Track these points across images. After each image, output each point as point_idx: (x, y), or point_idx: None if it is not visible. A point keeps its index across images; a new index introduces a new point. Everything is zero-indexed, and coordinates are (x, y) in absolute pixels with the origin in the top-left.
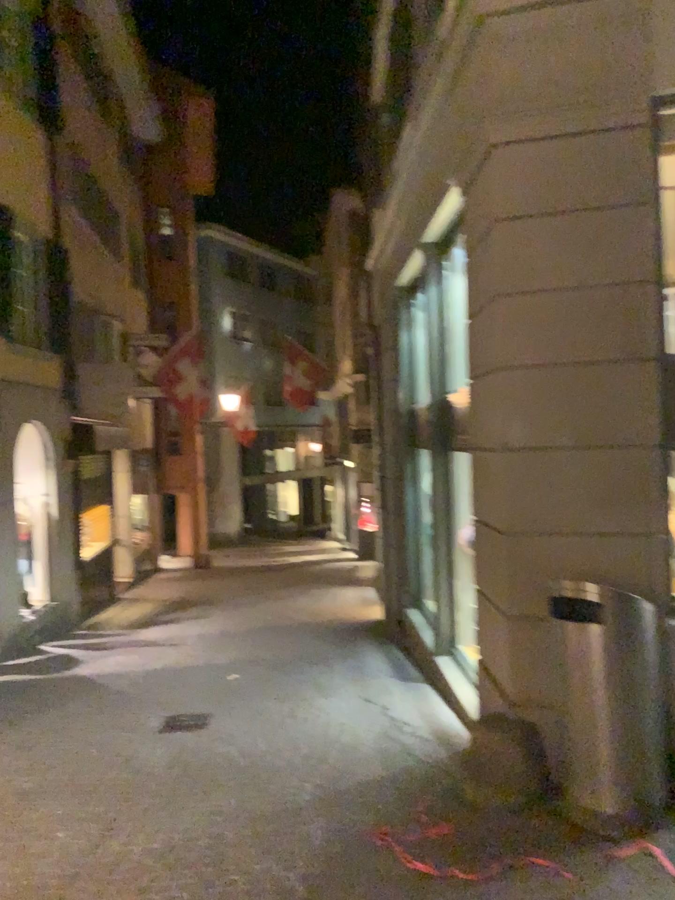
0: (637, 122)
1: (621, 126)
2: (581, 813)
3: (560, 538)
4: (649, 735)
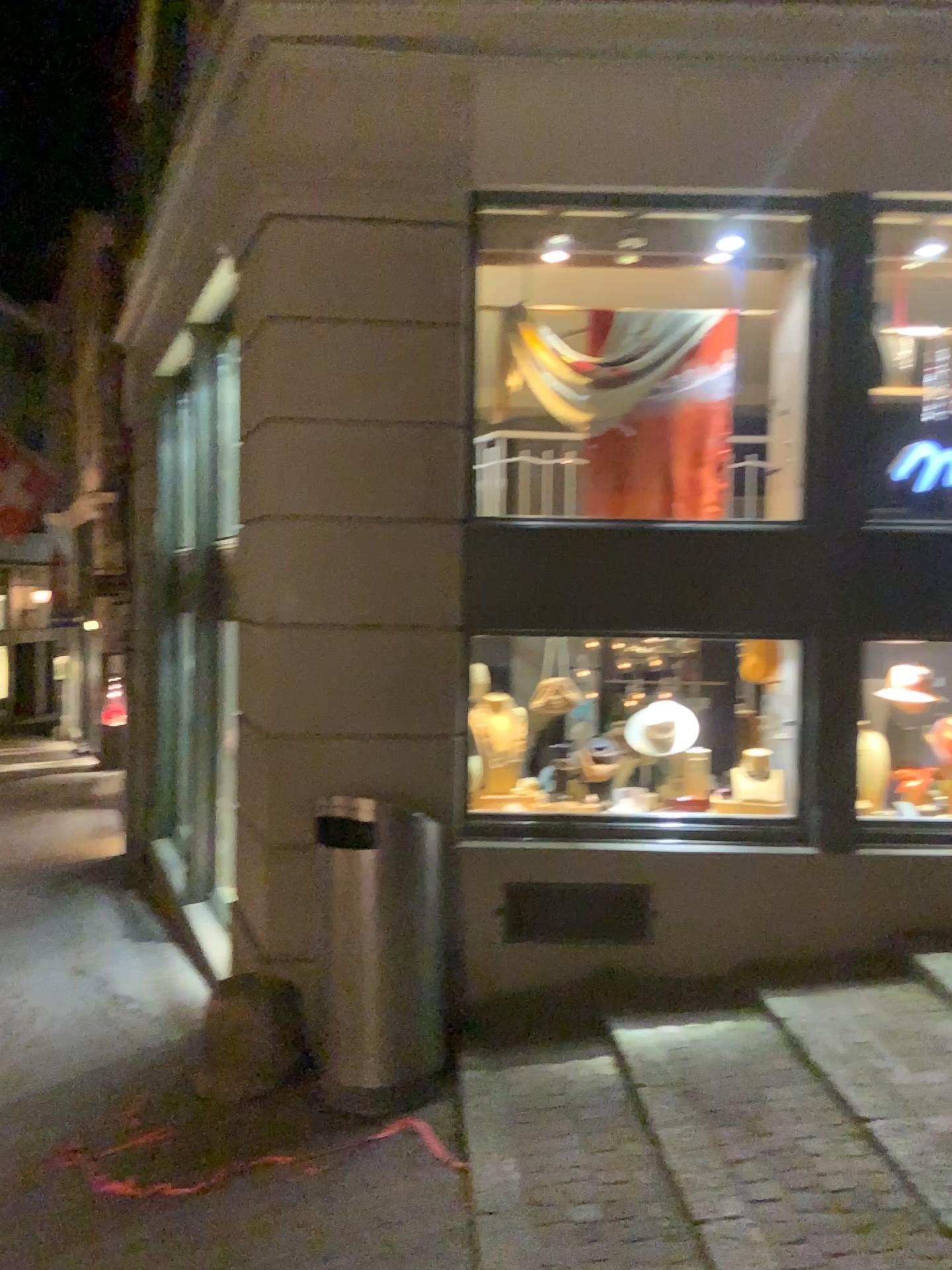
0: (449, 218)
1: (431, 219)
2: (334, 1092)
3: (333, 741)
4: (422, 987)
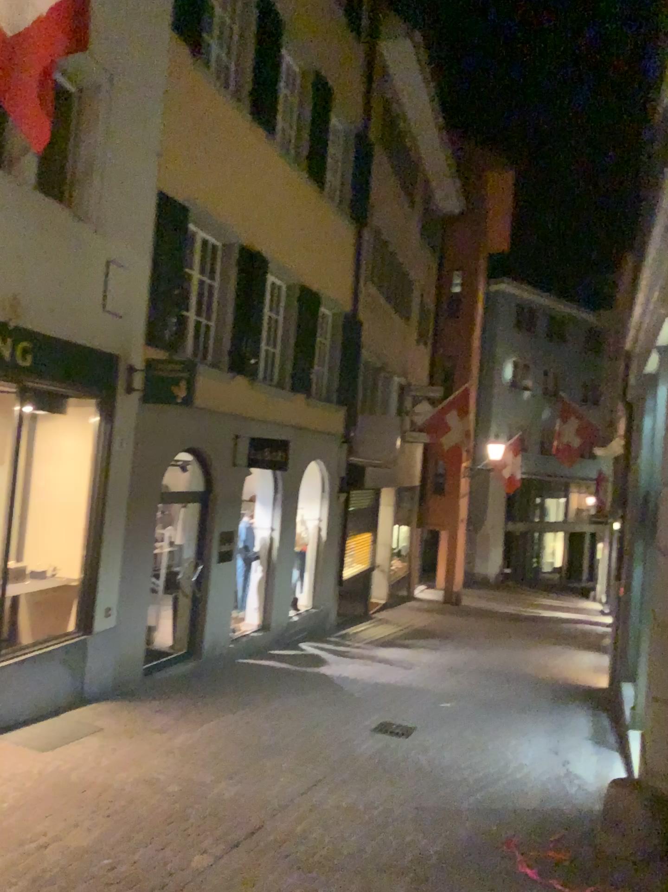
0: None
1: None
2: None
3: None
4: None
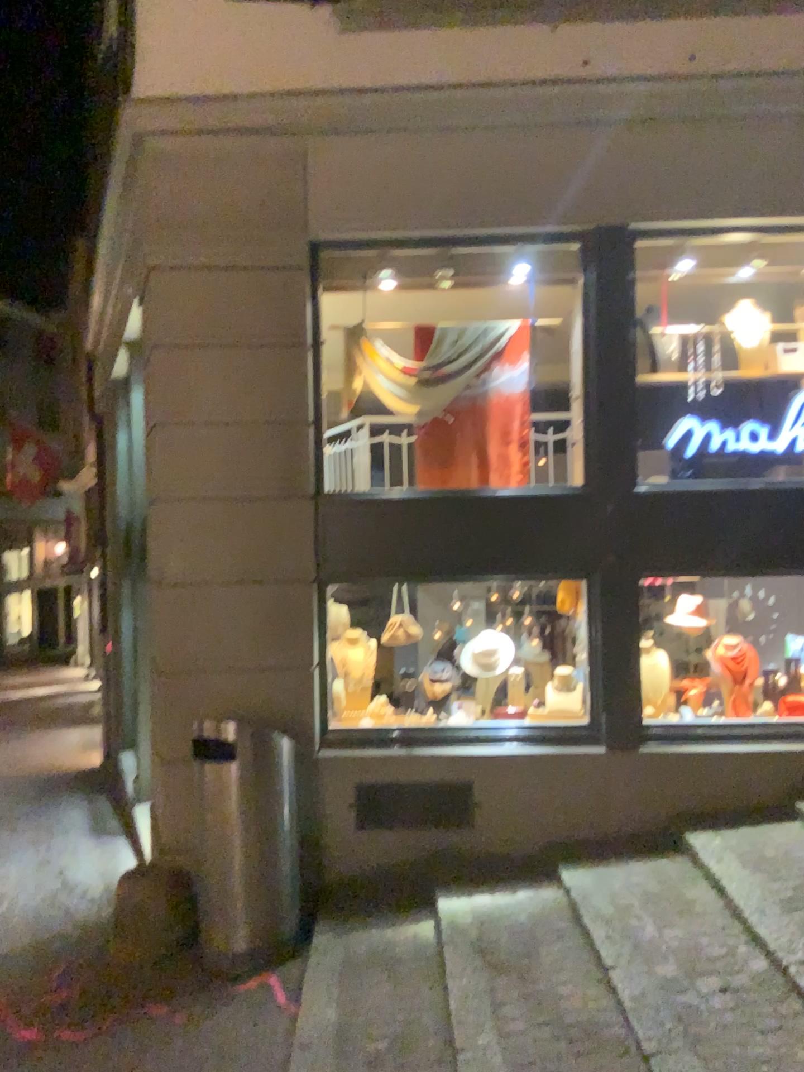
0: (290, 260)
1: (276, 262)
2: (213, 956)
3: (215, 674)
4: (283, 870)
